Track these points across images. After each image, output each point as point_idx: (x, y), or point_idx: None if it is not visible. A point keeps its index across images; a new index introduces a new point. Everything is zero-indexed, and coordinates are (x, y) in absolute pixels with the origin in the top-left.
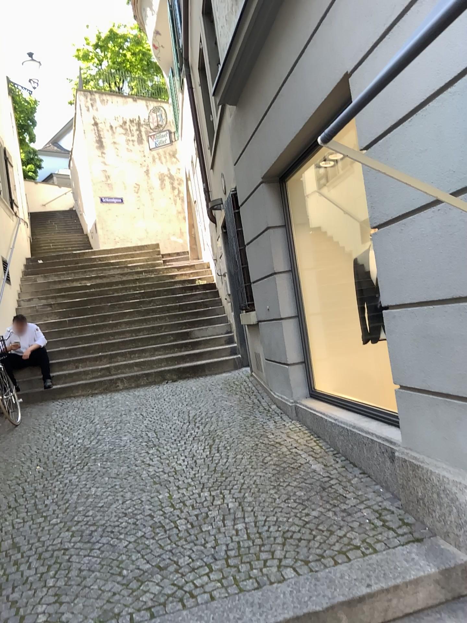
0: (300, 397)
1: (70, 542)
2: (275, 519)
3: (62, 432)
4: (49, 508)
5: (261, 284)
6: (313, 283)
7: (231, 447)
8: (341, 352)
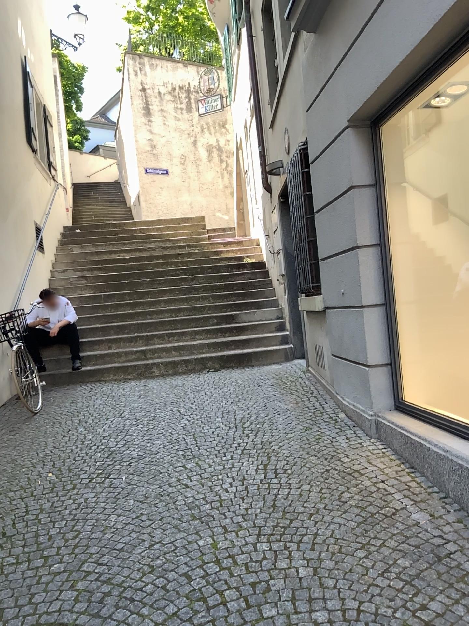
0: (382, 408)
1: (71, 612)
2: (375, 612)
3: (85, 427)
4: (53, 544)
5: (337, 261)
6: (406, 262)
7: (293, 470)
8: (437, 353)
